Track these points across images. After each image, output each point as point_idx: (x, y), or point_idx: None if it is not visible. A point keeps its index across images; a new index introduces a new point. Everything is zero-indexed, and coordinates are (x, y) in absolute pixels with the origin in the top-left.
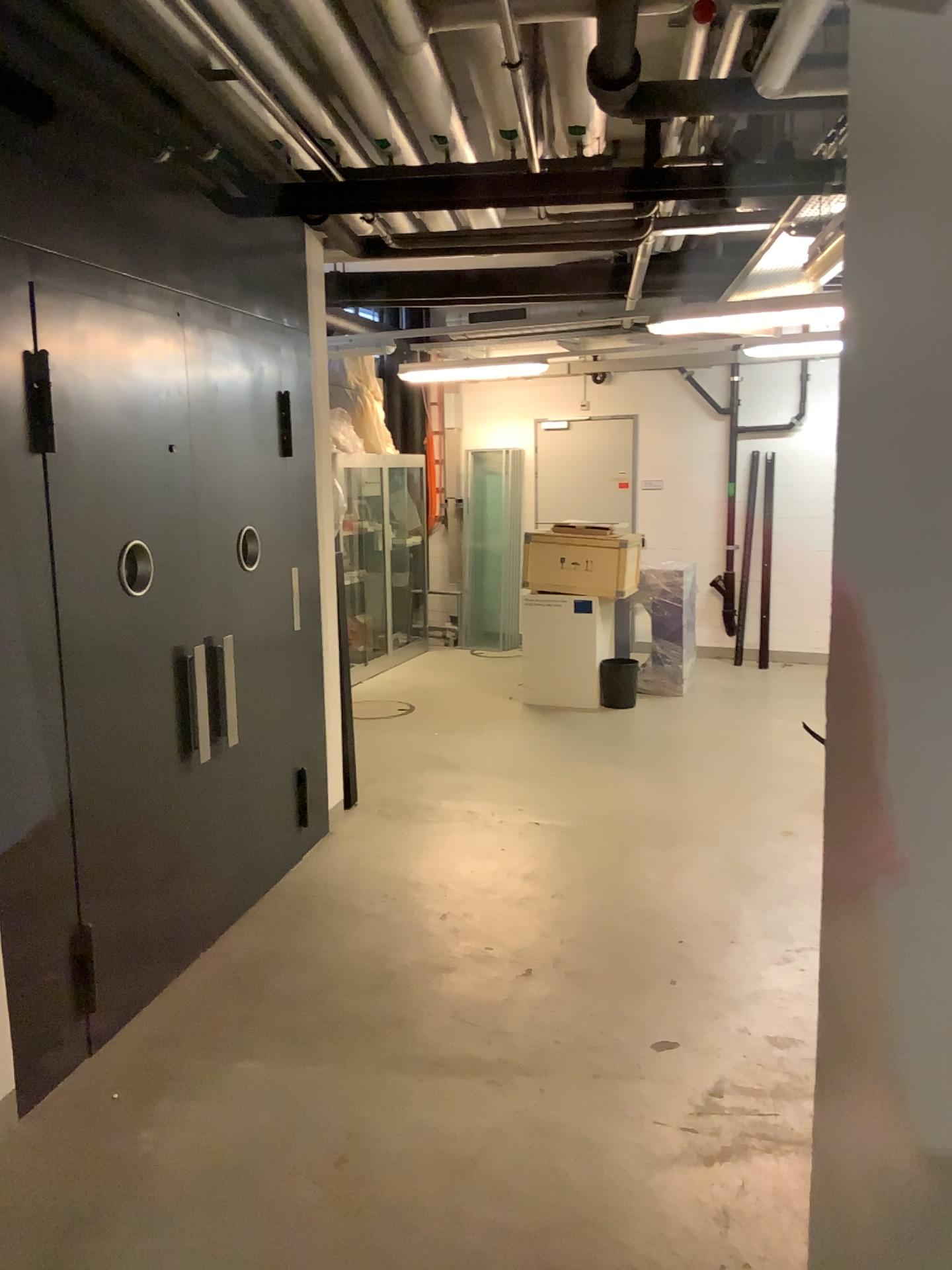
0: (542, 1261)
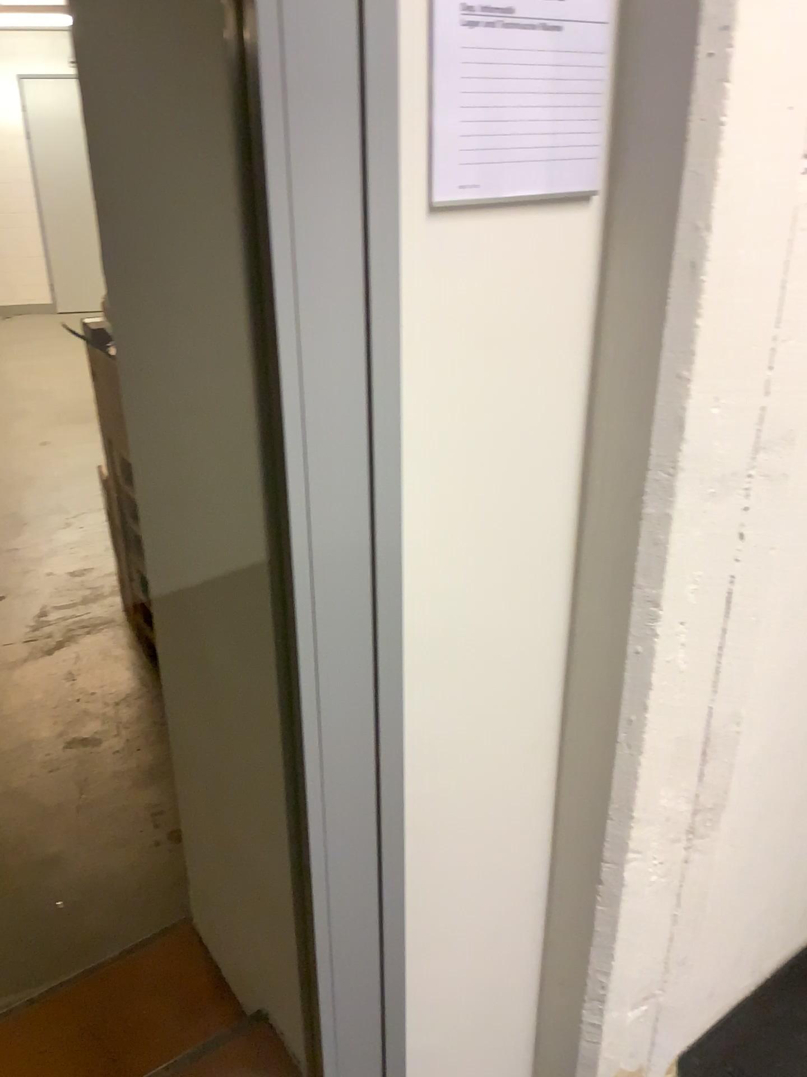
0: None
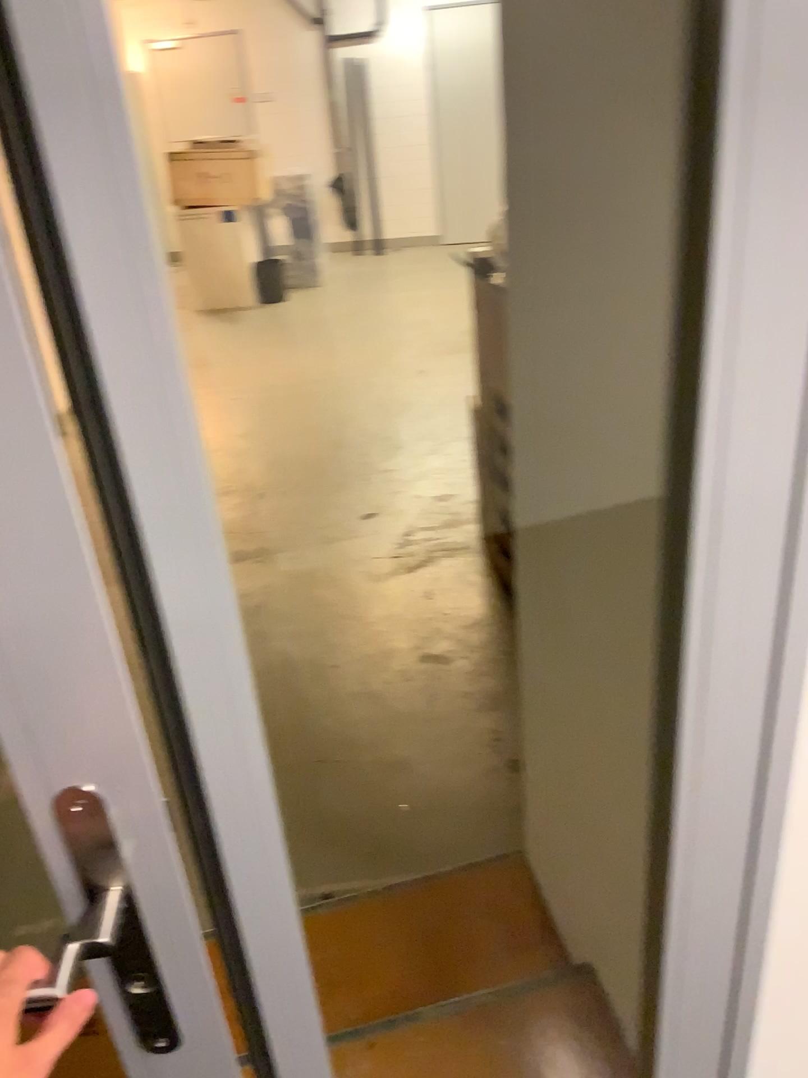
0: (324, 643)
